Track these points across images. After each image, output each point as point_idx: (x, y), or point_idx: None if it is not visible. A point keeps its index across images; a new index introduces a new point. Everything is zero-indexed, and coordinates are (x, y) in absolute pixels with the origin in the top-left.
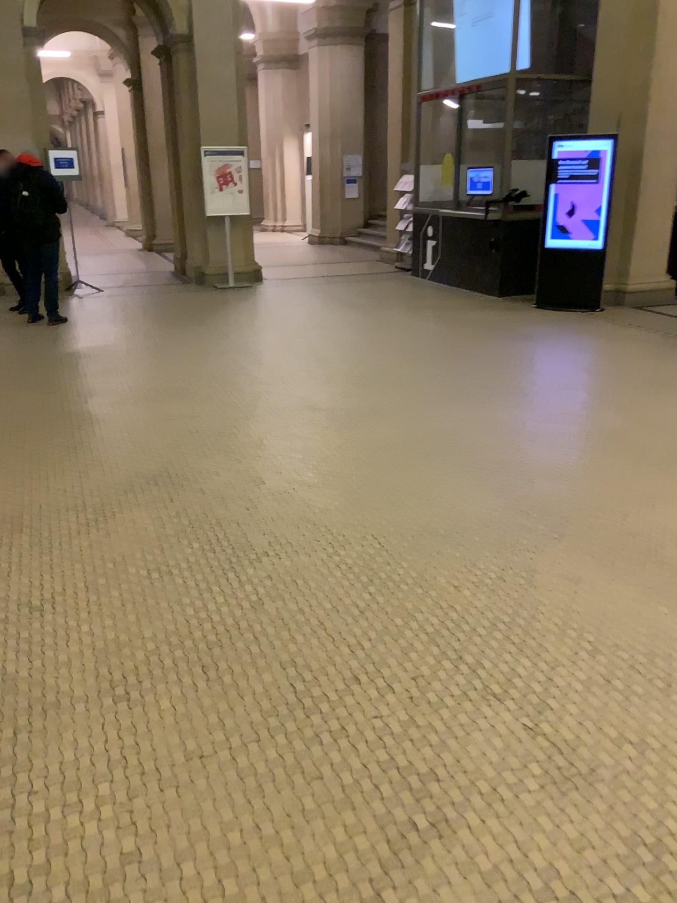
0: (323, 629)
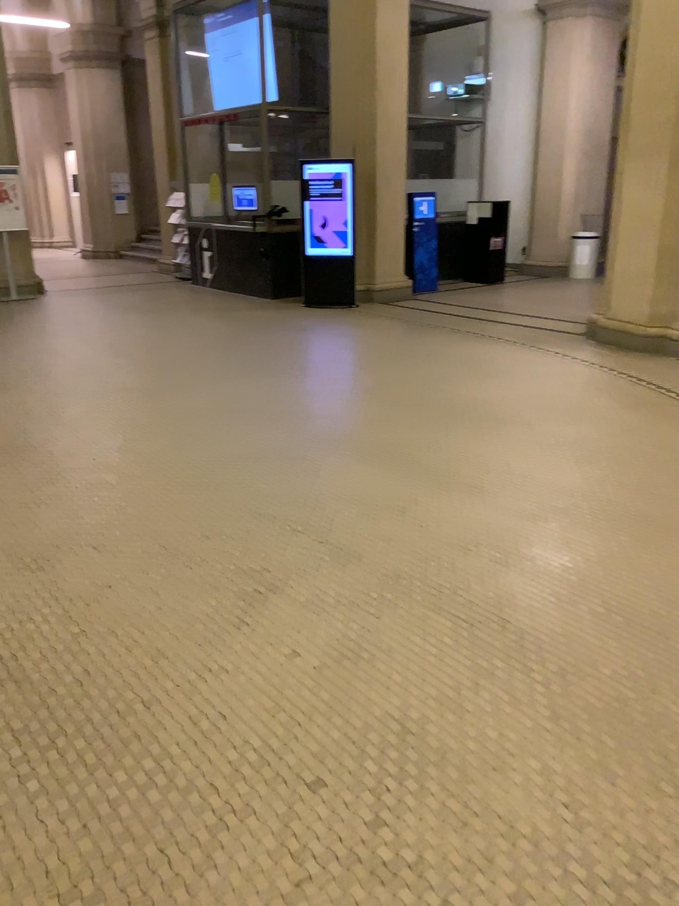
0: (176, 515)
